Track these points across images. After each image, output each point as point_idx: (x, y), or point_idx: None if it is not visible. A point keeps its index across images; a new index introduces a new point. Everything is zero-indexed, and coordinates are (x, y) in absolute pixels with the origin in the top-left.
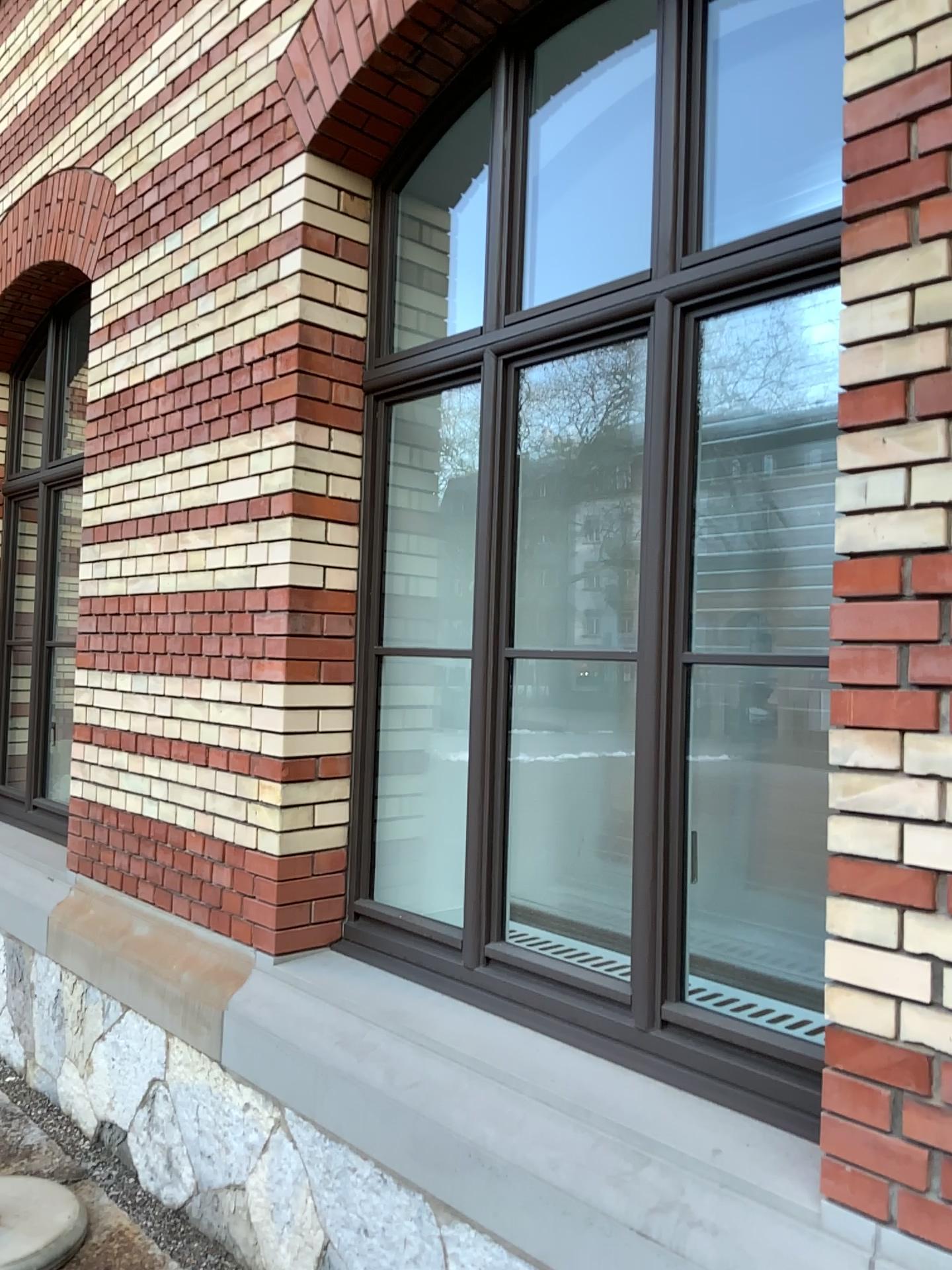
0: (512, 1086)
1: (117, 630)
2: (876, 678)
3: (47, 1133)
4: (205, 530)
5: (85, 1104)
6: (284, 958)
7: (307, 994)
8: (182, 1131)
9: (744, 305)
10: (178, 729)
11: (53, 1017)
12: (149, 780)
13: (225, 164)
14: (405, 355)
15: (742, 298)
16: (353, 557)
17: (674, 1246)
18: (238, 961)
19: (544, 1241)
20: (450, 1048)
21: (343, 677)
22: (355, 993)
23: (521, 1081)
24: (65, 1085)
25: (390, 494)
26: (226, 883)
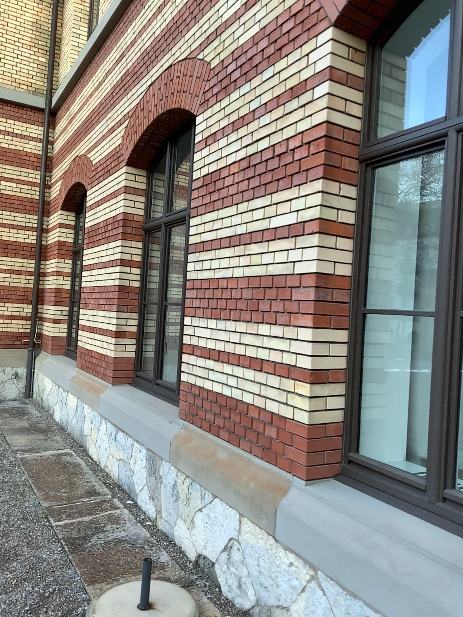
0: None
1: (207, 297)
2: None
3: (171, 555)
4: (261, 243)
5: (190, 543)
6: (309, 481)
7: (327, 505)
8: (247, 568)
9: None
10: (243, 350)
11: (172, 494)
12: (226, 376)
13: (275, 43)
14: (385, 140)
15: None
16: (351, 257)
17: None
18: (281, 480)
19: None
20: (431, 553)
21: (345, 325)
22: (357, 508)
23: None
24: (179, 530)
25: (367, 222)
26: (272, 436)
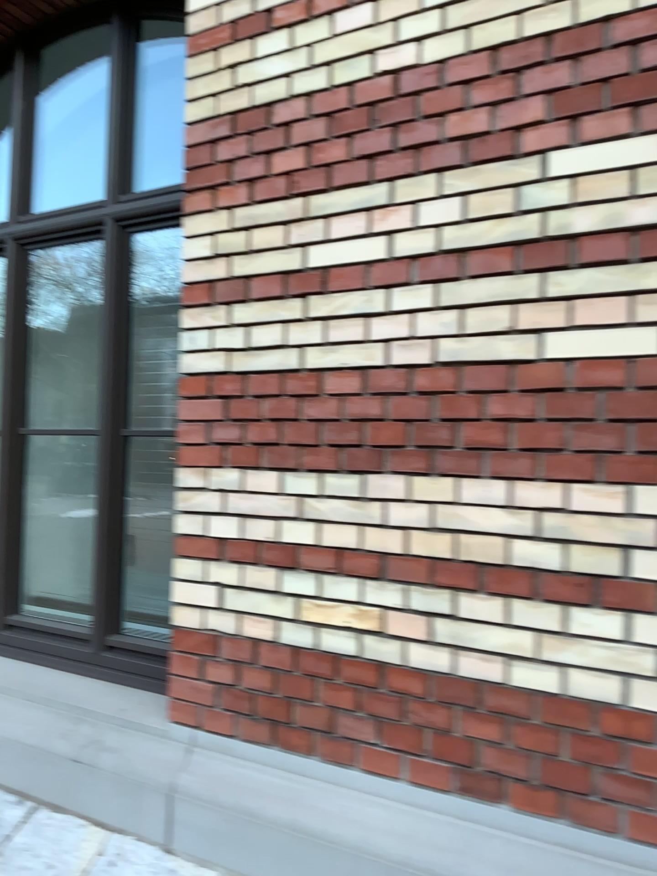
0: (10, 693)
1: None
2: (194, 439)
3: None
4: None
5: None
6: None
7: None
8: None
9: (154, 227)
10: None
11: None
12: None
13: None
14: None
15: (153, 223)
16: None
17: (89, 762)
18: None
19: (20, 777)
20: None
21: None
22: None
23: (16, 689)
24: None
25: None
26: None
